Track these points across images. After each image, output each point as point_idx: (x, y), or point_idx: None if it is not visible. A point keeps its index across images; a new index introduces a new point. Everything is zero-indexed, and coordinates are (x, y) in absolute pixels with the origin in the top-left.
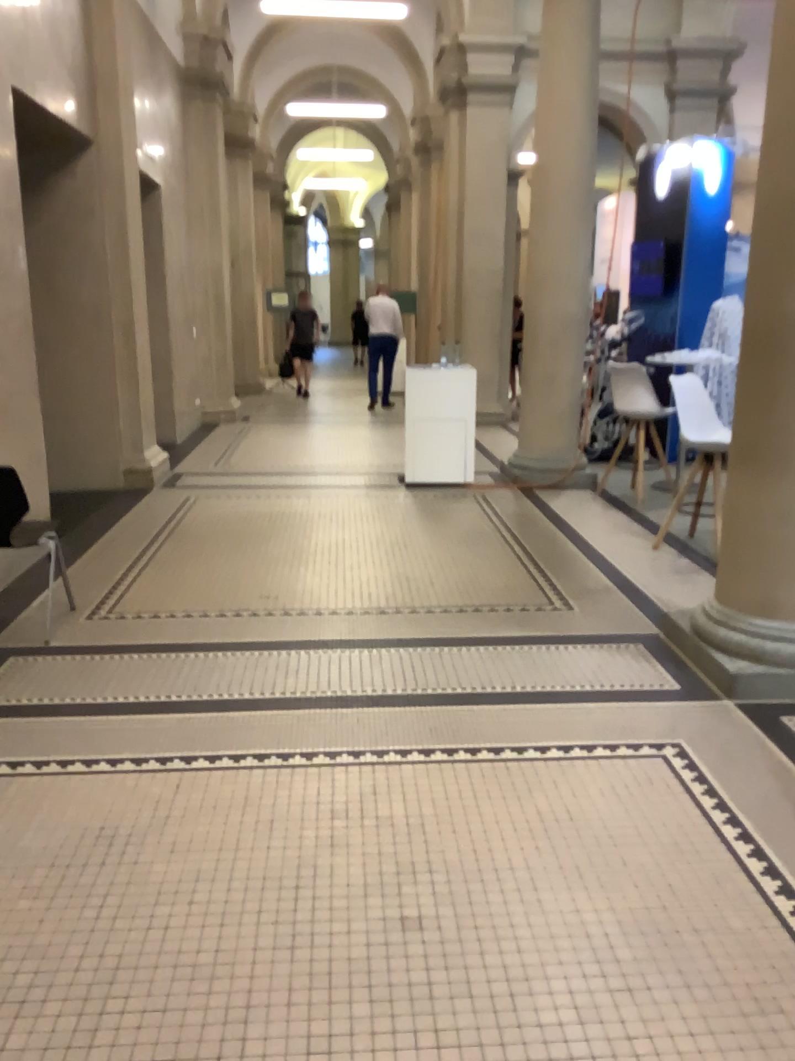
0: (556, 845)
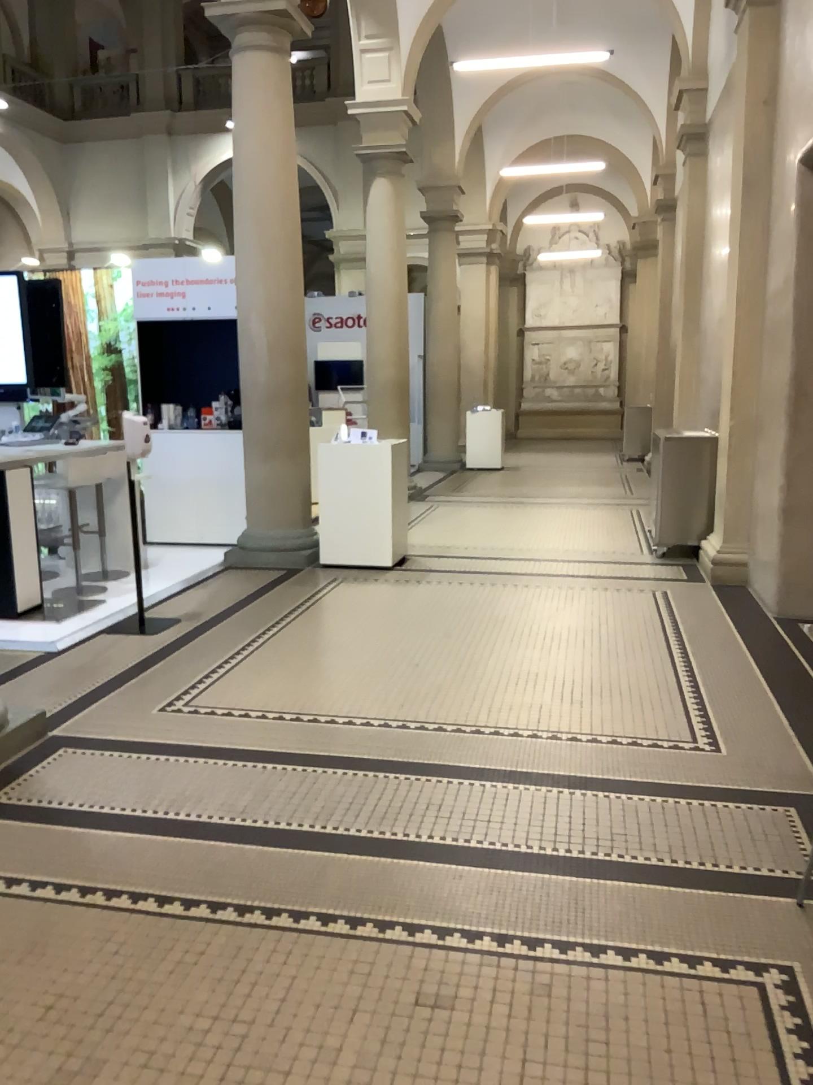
0: (316, 674)
